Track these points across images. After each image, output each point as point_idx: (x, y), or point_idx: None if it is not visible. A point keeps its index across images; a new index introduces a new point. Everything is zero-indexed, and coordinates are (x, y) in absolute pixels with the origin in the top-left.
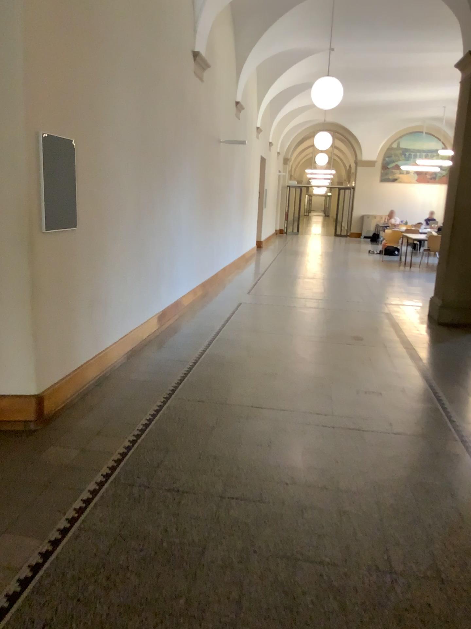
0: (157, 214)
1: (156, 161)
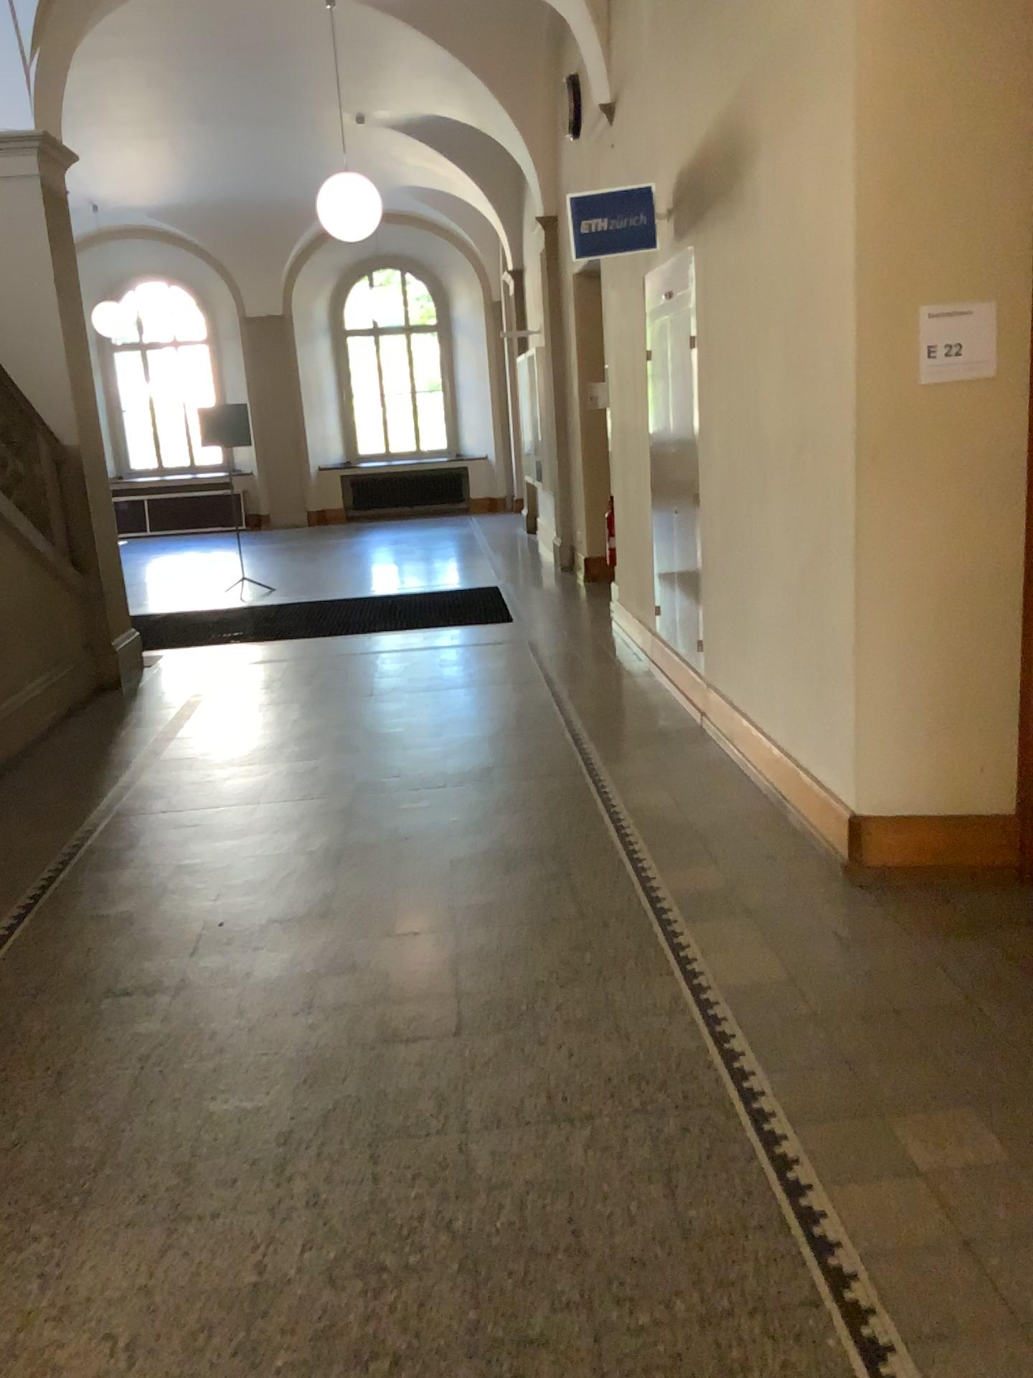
0: None
1: None
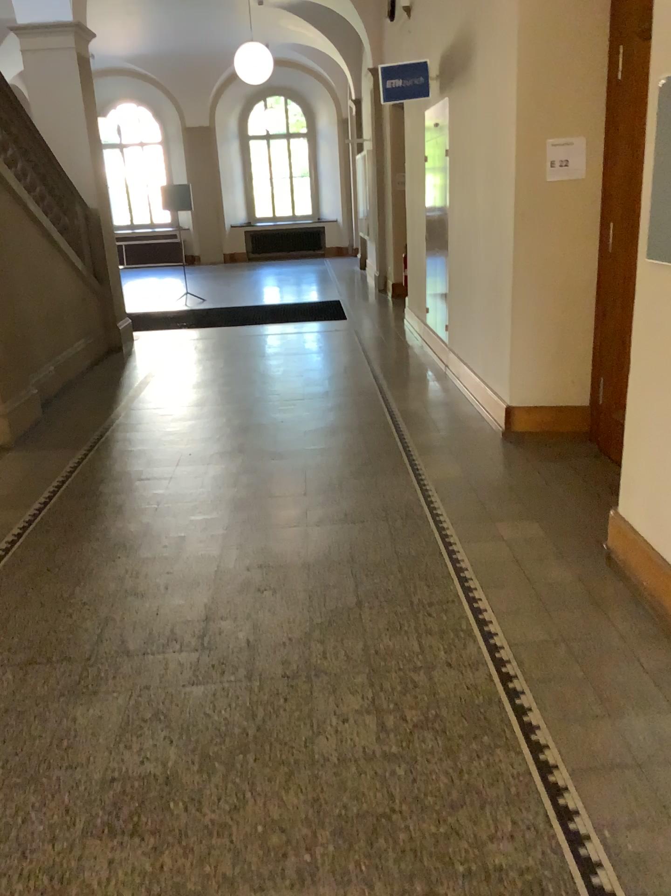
0: None
1: None
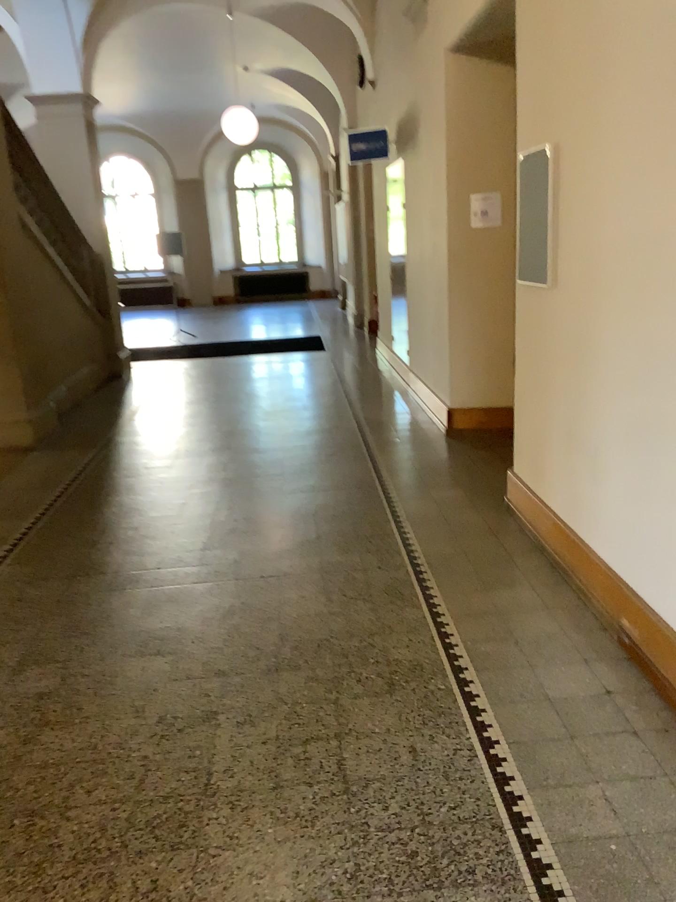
0: None
1: None
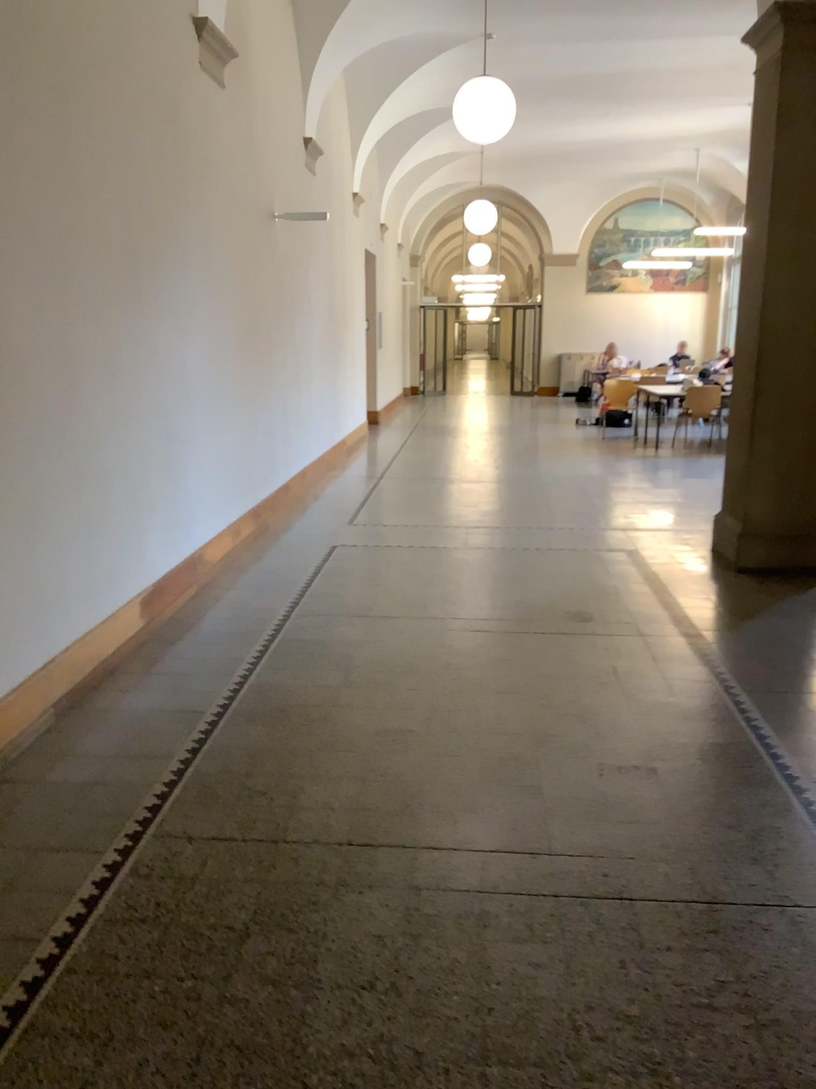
0: (118, 374)
1: (104, 251)
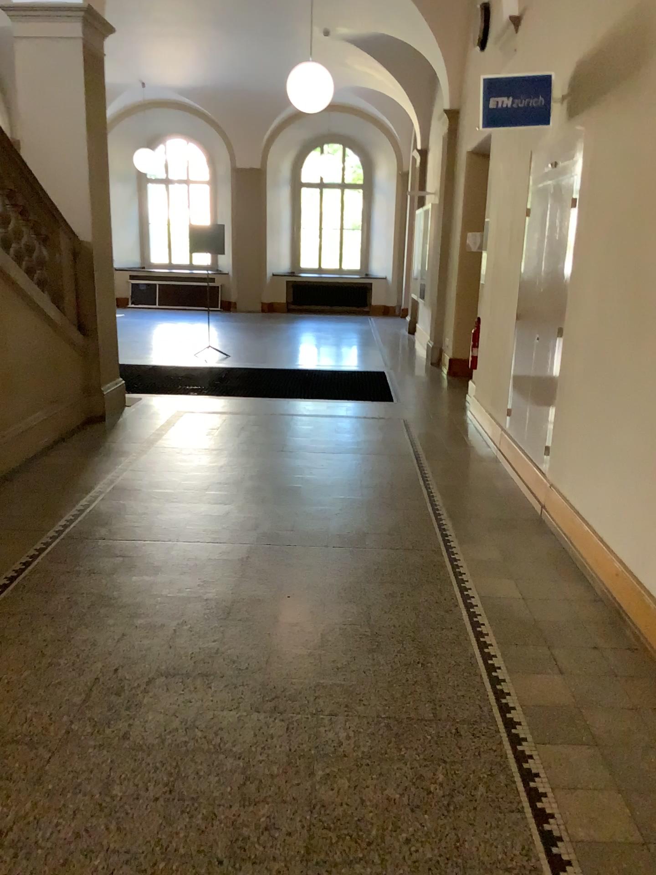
0: None
1: None
